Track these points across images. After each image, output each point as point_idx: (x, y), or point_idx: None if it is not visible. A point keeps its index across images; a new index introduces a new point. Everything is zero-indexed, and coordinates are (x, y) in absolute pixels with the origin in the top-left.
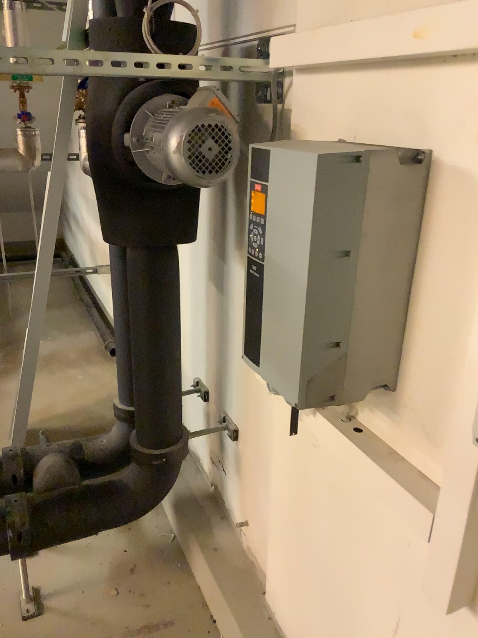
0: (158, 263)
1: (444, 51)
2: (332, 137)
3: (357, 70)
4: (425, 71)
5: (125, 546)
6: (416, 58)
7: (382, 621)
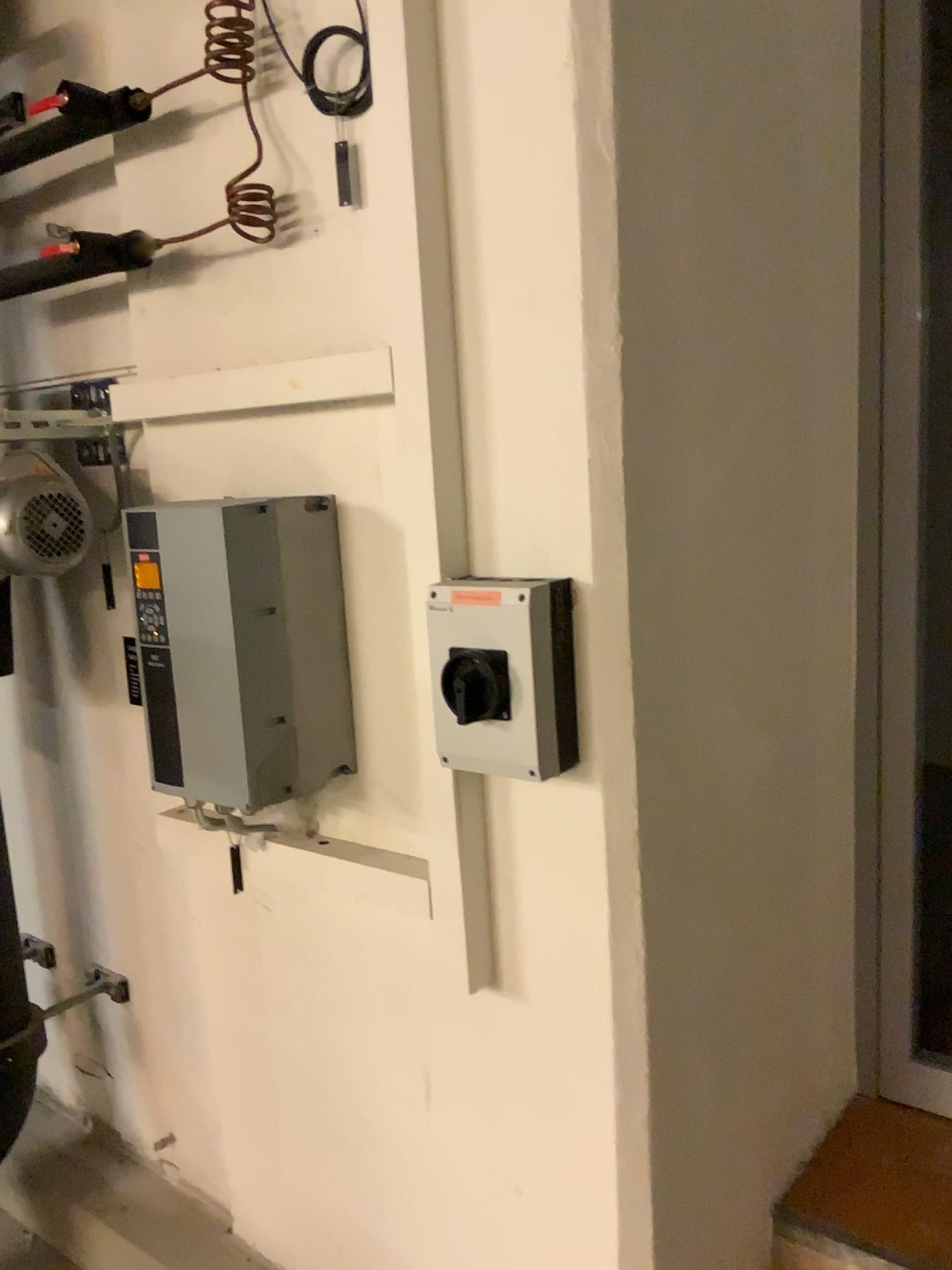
0: None
1: (324, 400)
2: (213, 496)
3: (230, 419)
4: (308, 417)
5: None
6: (297, 405)
7: (408, 1096)
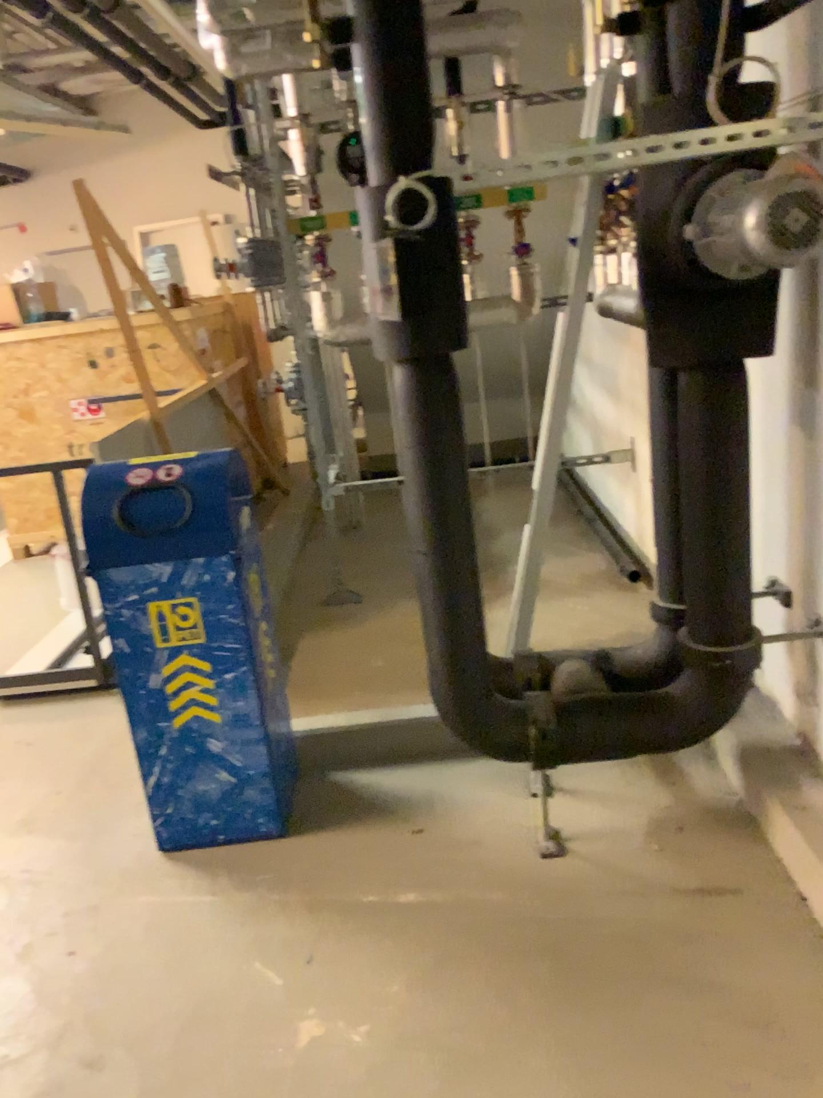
0: (722, 389)
1: None
2: None
3: None
4: None
5: (670, 800)
6: None
7: None
